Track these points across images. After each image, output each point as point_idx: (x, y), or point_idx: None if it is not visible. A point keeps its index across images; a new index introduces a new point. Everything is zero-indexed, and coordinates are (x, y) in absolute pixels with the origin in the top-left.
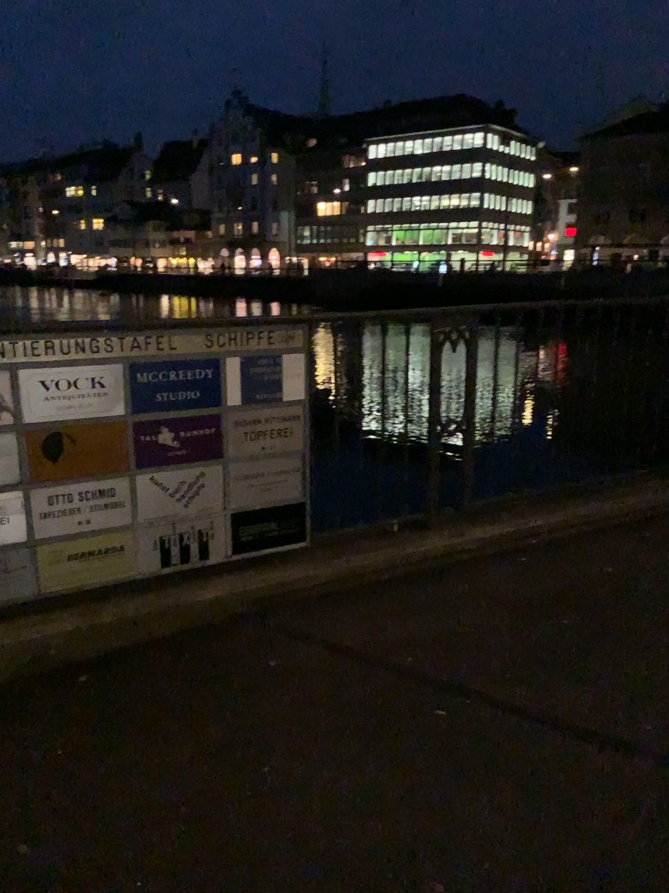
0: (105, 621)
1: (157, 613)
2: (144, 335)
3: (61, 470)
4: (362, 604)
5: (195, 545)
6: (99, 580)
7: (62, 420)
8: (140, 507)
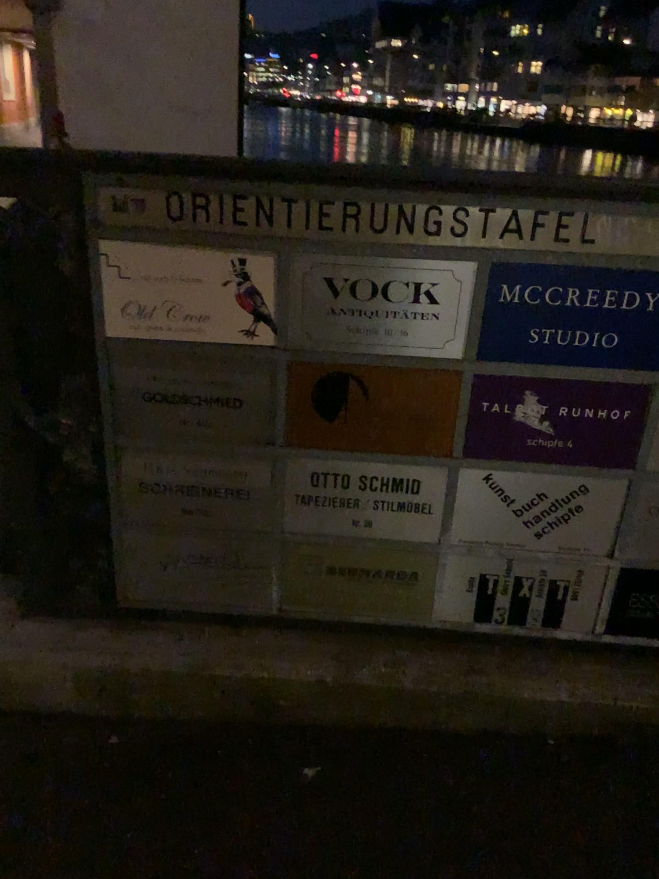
0: (362, 687)
1: (448, 695)
2: (534, 207)
3: (334, 436)
4: None
5: (539, 605)
6: (368, 616)
7: (348, 352)
8: (458, 524)
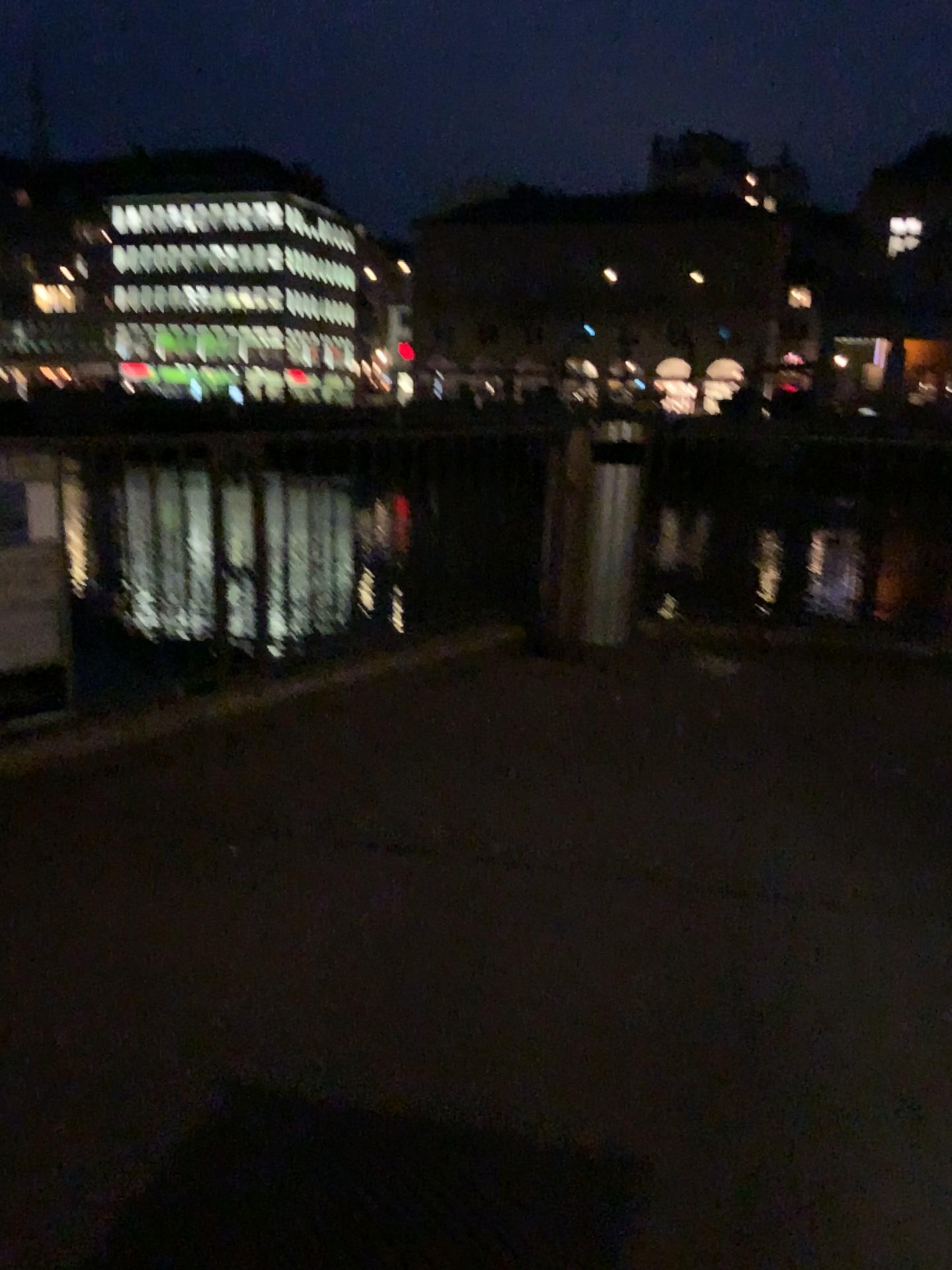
0: None
1: None
2: None
3: None
4: (156, 772)
5: None
6: None
7: None
8: None
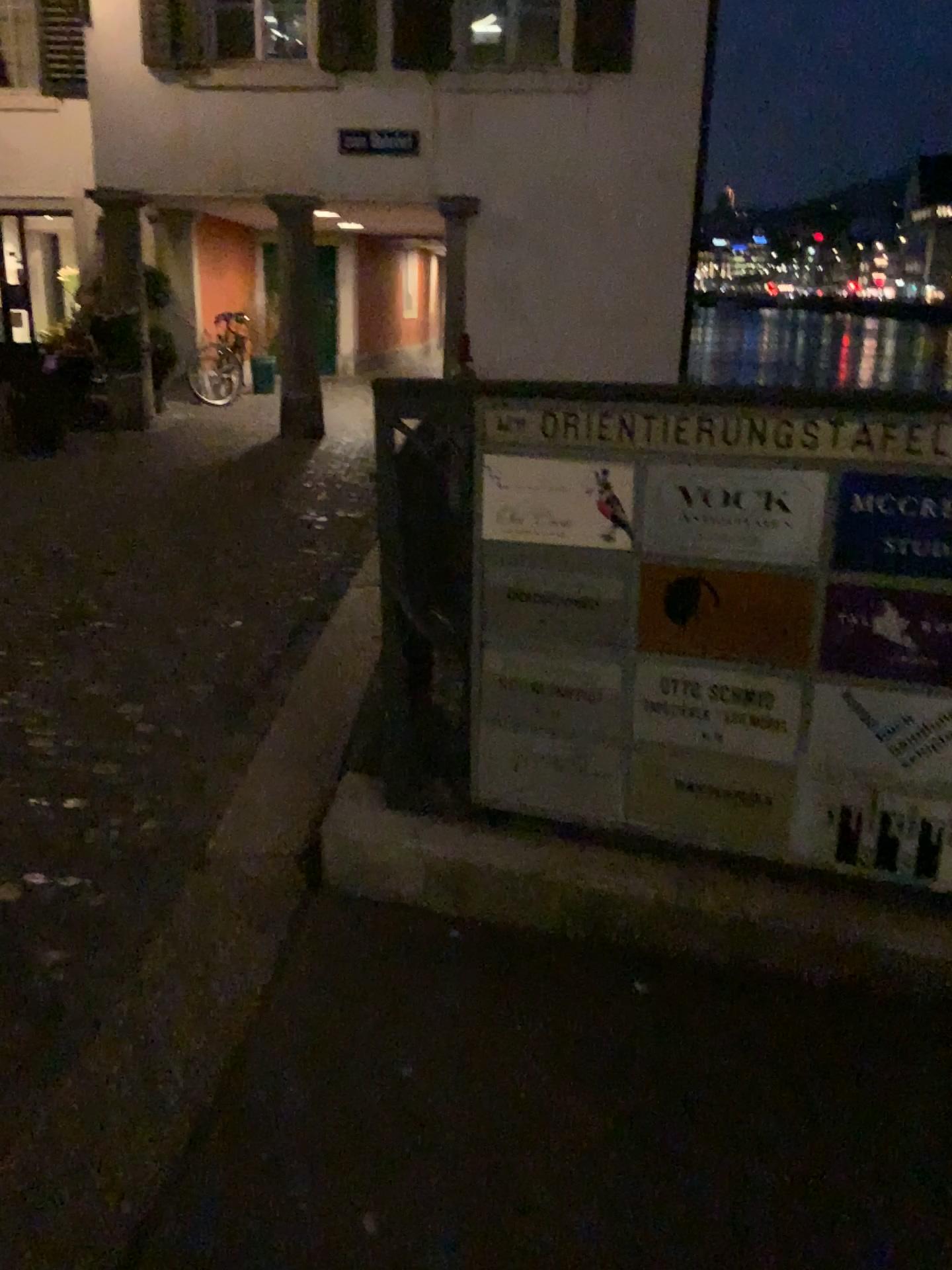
0: (706, 912)
1: (801, 936)
2: (881, 421)
3: (685, 640)
4: None
5: (908, 846)
6: (718, 840)
7: (698, 557)
8: (812, 742)
